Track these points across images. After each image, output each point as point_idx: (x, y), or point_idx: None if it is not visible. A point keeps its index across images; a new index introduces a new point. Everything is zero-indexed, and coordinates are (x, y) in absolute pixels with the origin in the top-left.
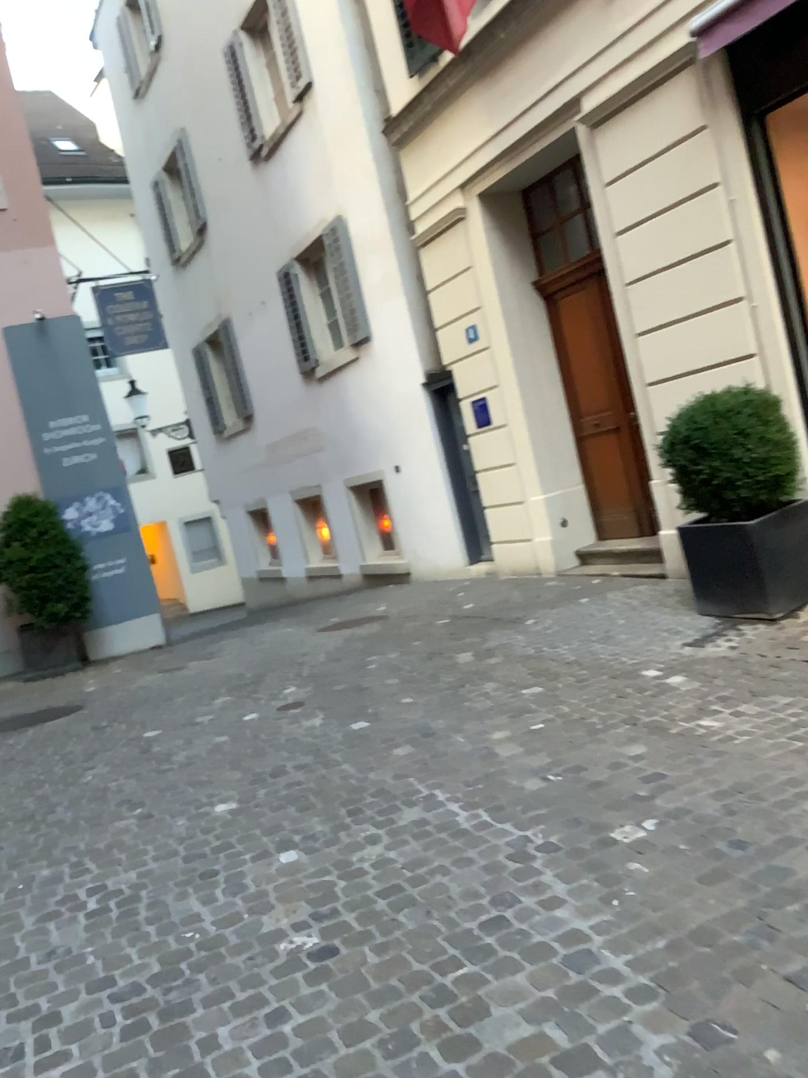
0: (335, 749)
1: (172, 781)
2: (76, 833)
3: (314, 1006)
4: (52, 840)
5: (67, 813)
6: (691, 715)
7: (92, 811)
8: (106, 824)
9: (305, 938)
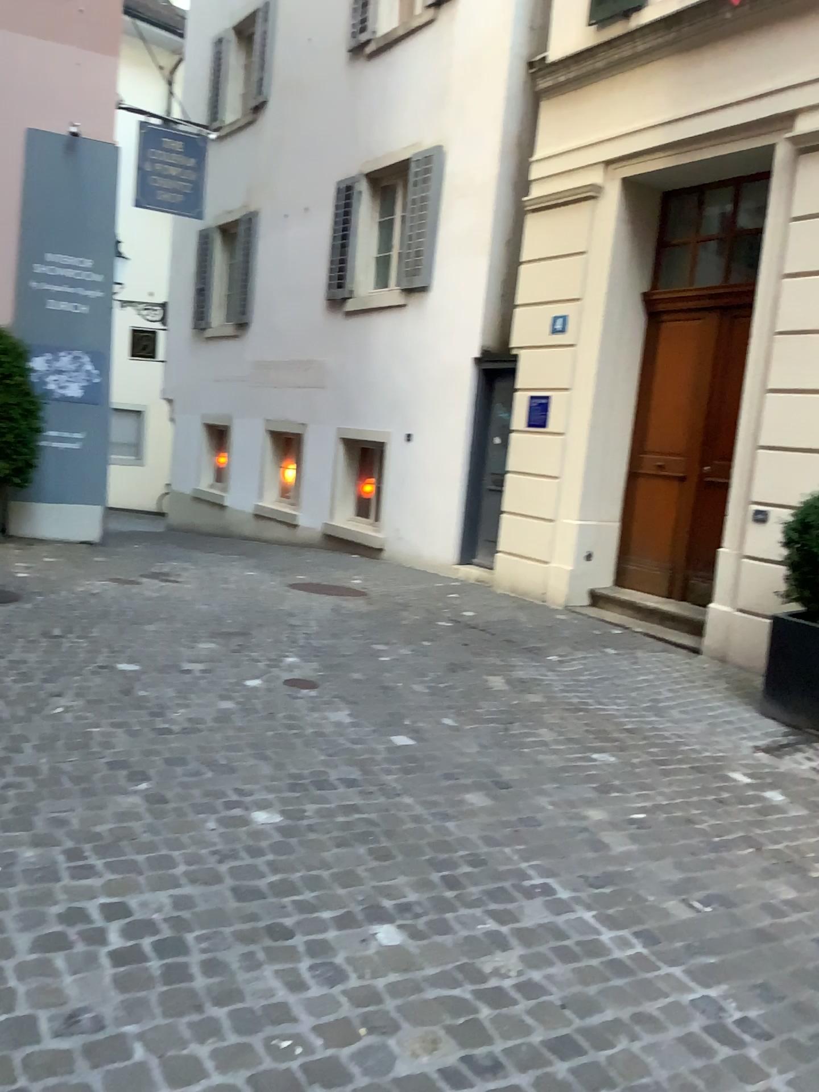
0: (383, 767)
1: (178, 750)
2: (65, 799)
3: None
4: (29, 799)
5: (41, 758)
6: None
7: (77, 765)
8: (102, 794)
9: None
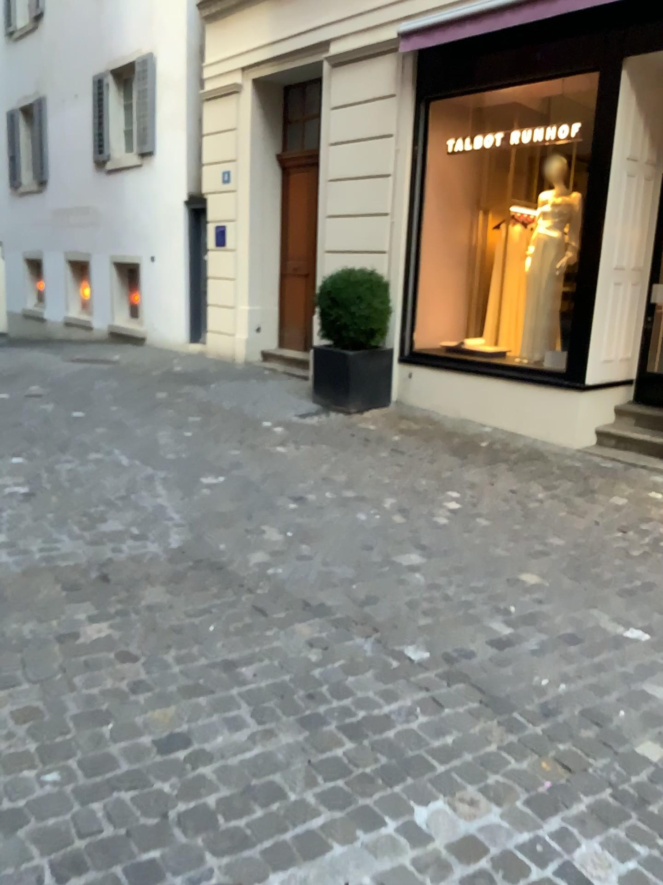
0: (58, 420)
1: None
2: None
3: (20, 508)
4: None
5: None
6: (272, 443)
7: None
8: None
9: (21, 487)
